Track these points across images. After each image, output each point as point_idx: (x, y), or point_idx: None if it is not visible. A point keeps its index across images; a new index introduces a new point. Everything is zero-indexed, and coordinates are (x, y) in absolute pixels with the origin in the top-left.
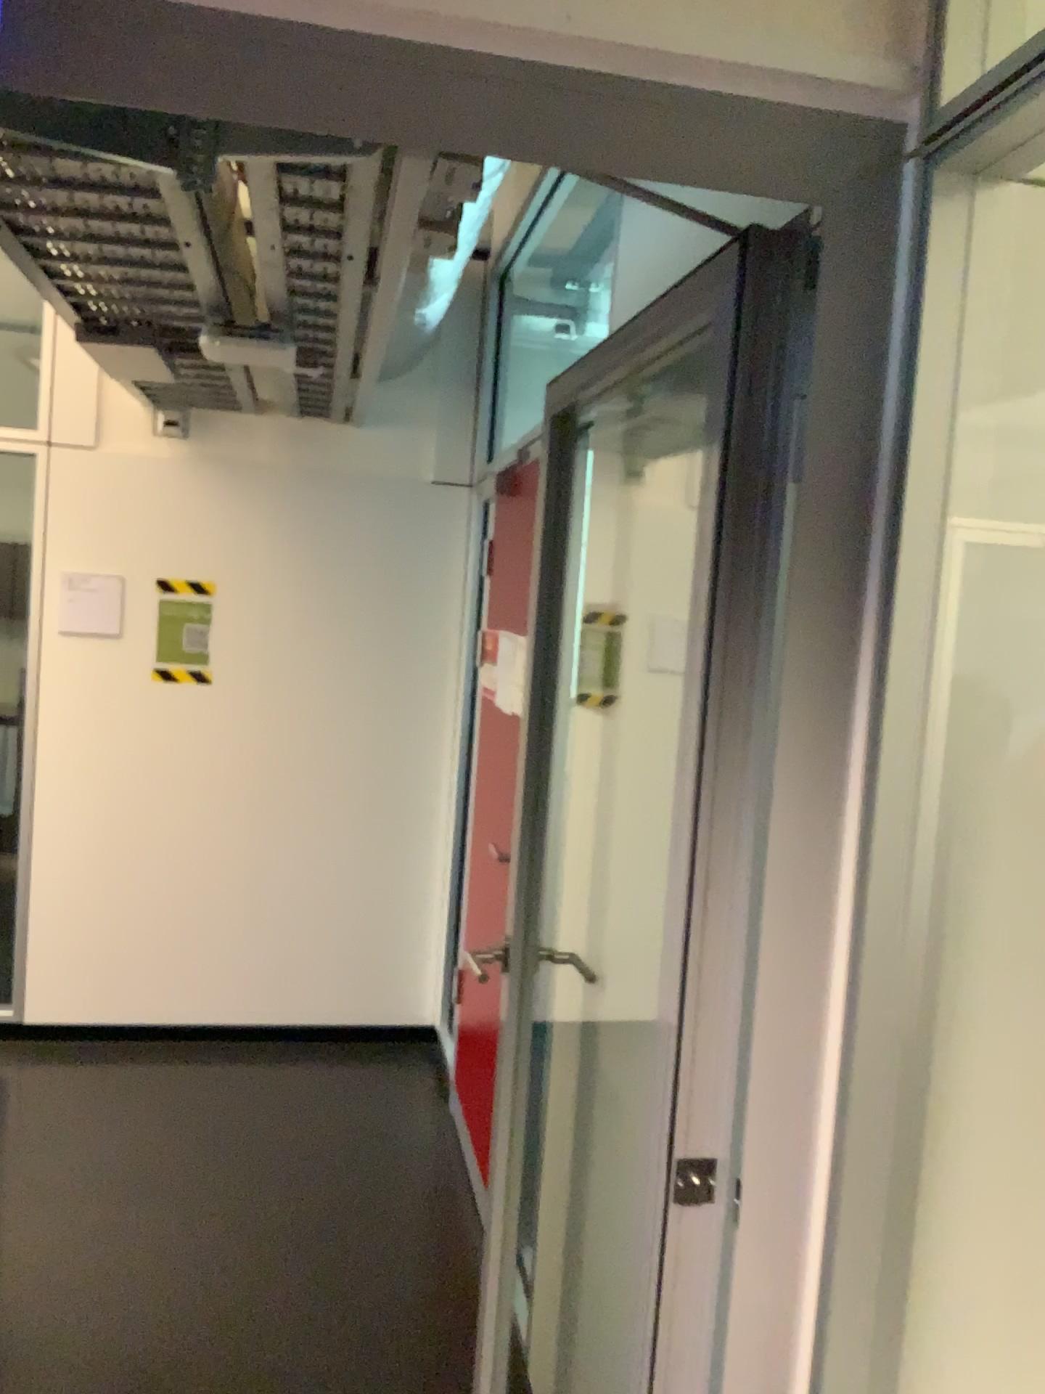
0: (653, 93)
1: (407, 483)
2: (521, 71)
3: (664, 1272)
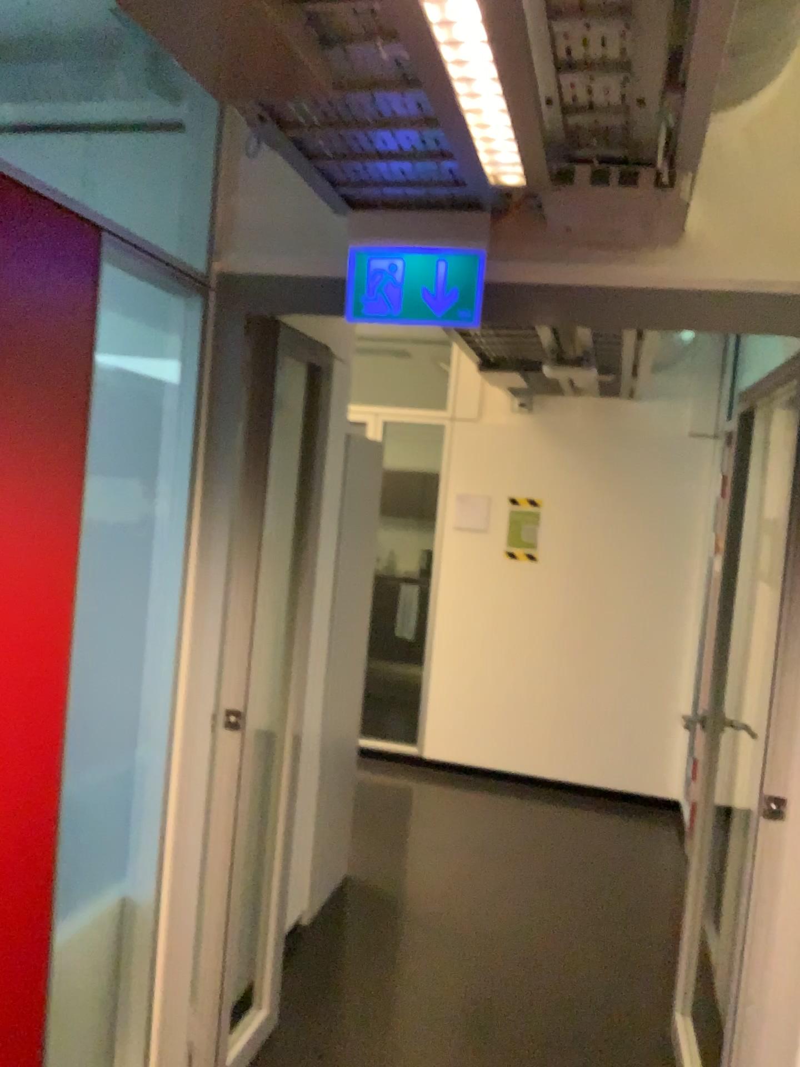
0: (751, 297)
1: (670, 437)
2: (689, 294)
3: (756, 853)
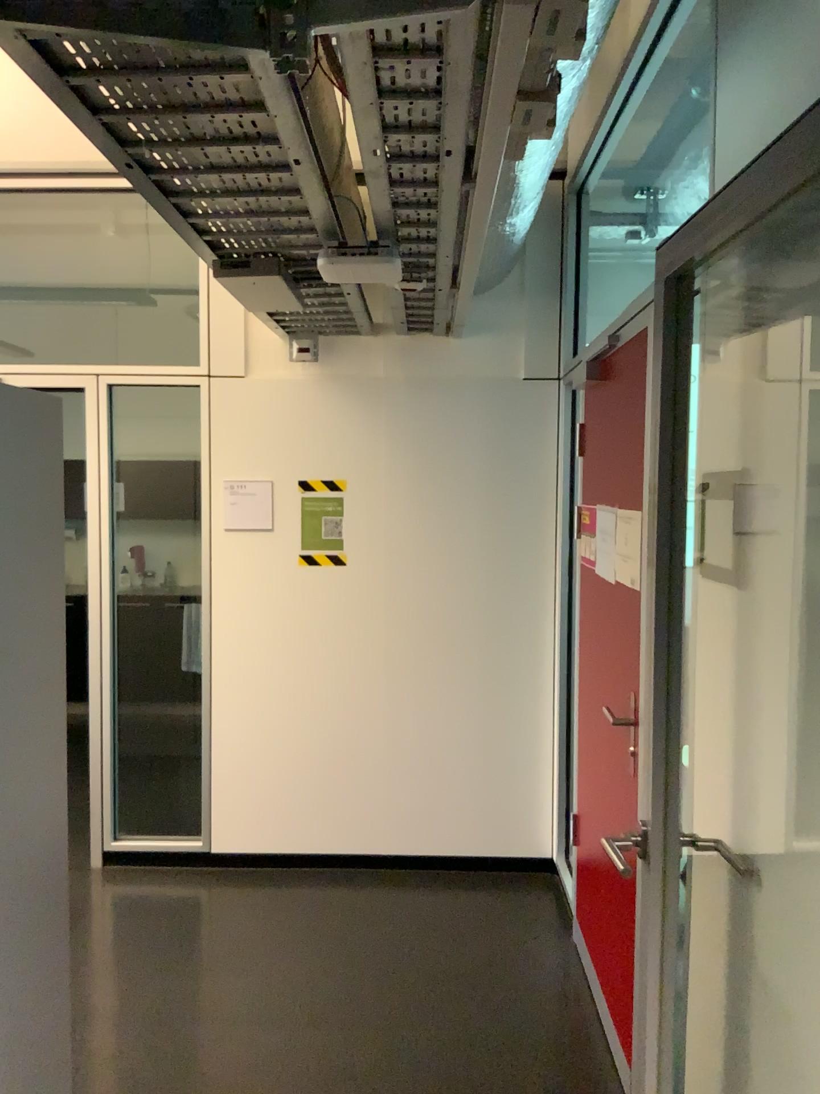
0: None
1: (505, 382)
2: None
3: None
